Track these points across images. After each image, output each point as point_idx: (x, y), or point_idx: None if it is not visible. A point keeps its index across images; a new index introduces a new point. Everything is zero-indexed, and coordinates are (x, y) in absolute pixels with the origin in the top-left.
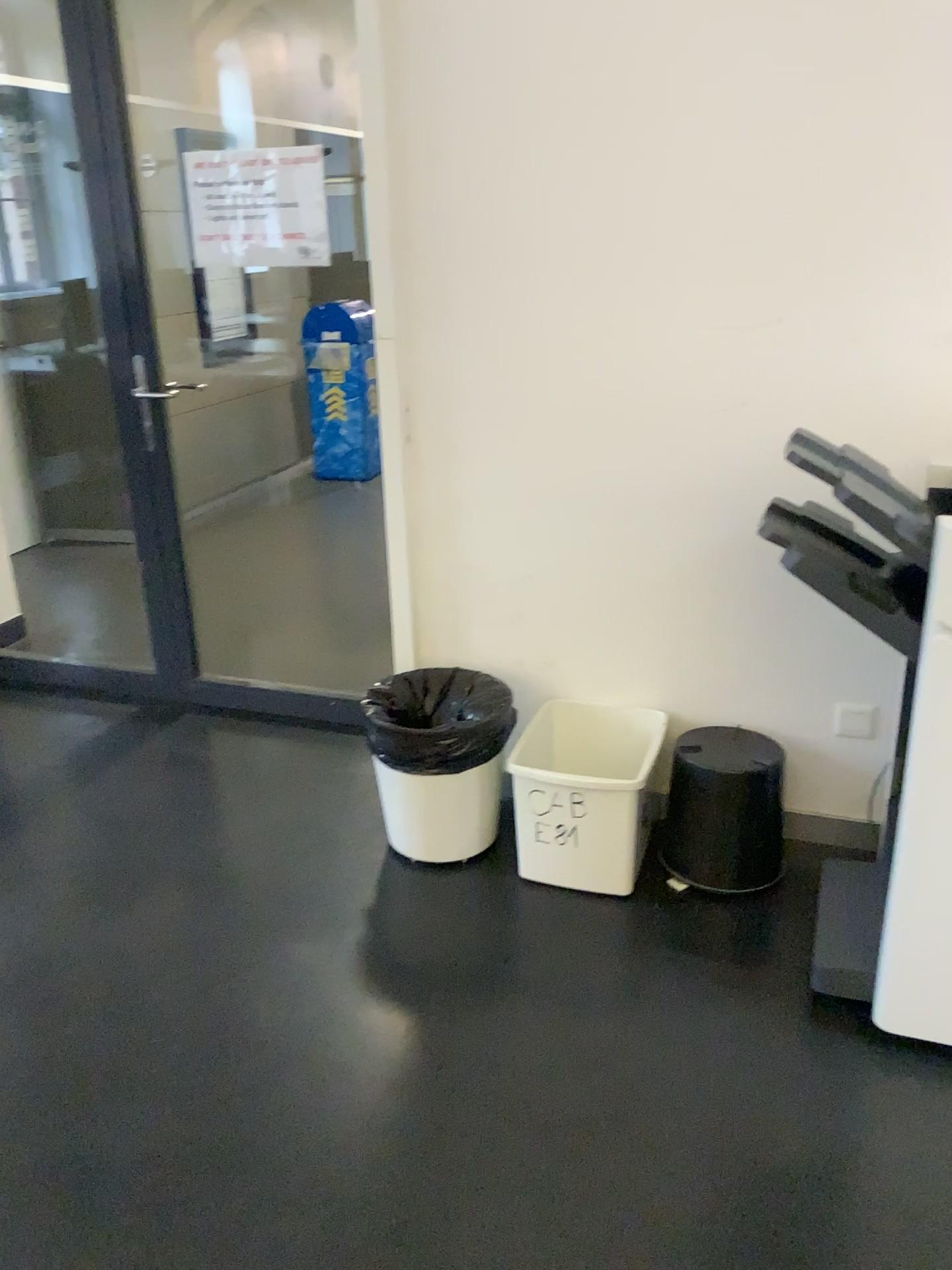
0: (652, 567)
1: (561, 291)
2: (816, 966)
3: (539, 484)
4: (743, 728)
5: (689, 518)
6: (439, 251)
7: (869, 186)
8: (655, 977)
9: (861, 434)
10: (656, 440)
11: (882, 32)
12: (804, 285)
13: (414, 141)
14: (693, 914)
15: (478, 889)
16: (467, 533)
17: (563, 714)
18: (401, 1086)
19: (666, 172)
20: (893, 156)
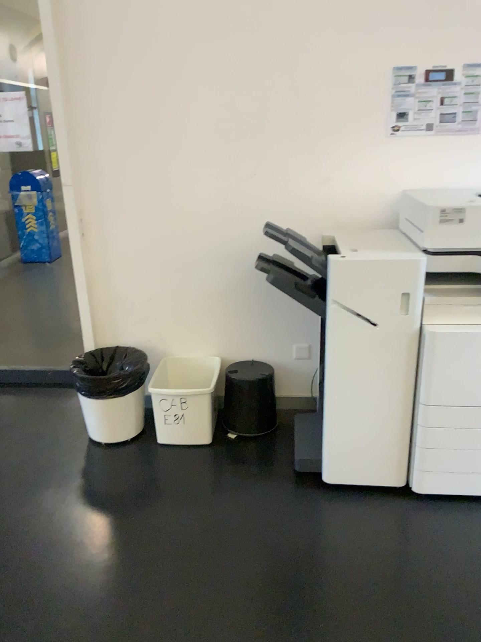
0: (207, 289)
1: (154, 162)
2: (296, 460)
3: (150, 254)
4: (254, 360)
5: (222, 265)
6: (93, 143)
7: (287, 115)
8: (225, 477)
9: (294, 223)
10: (204, 230)
11: (287, 49)
12: (264, 158)
13: (76, 91)
14: (240, 447)
15: (137, 451)
16: (117, 279)
17: (170, 363)
18: (111, 545)
19: (199, 107)
20: (296, 102)
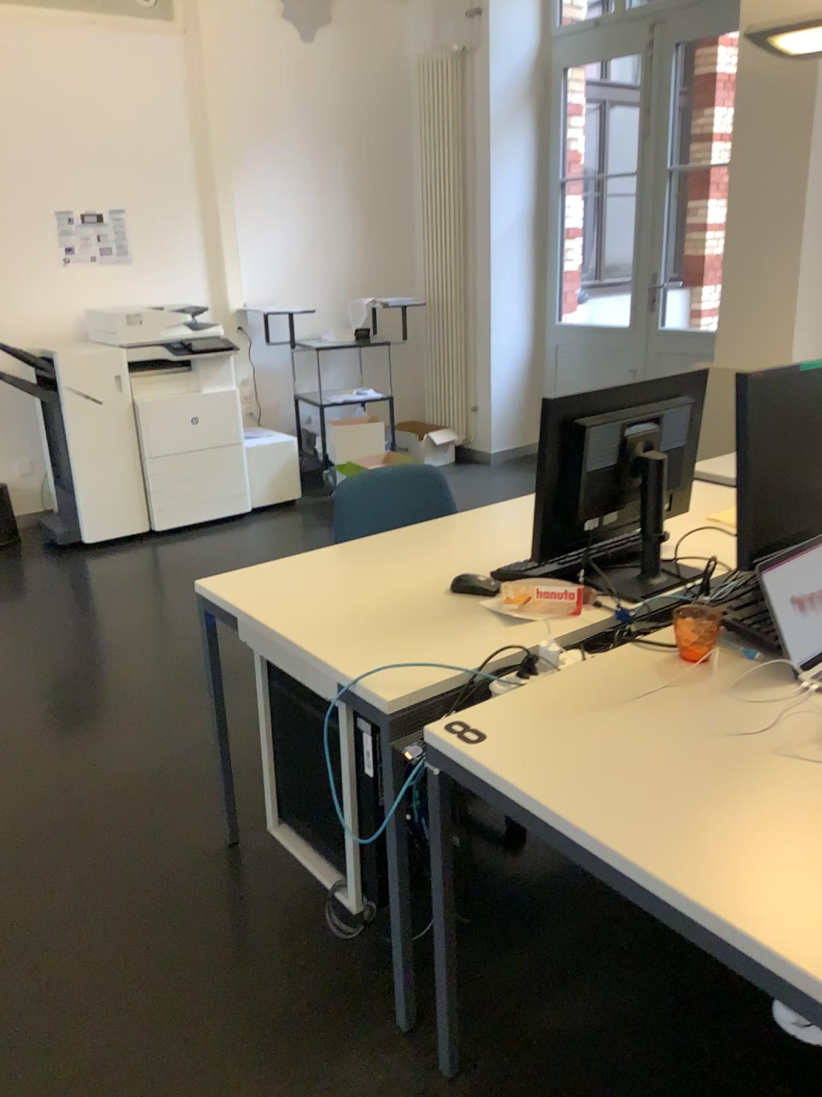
0: None
1: None
2: (58, 536)
3: None
4: None
5: None
6: None
7: None
8: None
9: None
10: None
11: None
12: None
13: None
14: None
15: None
16: None
17: None
18: None
19: None
20: None
